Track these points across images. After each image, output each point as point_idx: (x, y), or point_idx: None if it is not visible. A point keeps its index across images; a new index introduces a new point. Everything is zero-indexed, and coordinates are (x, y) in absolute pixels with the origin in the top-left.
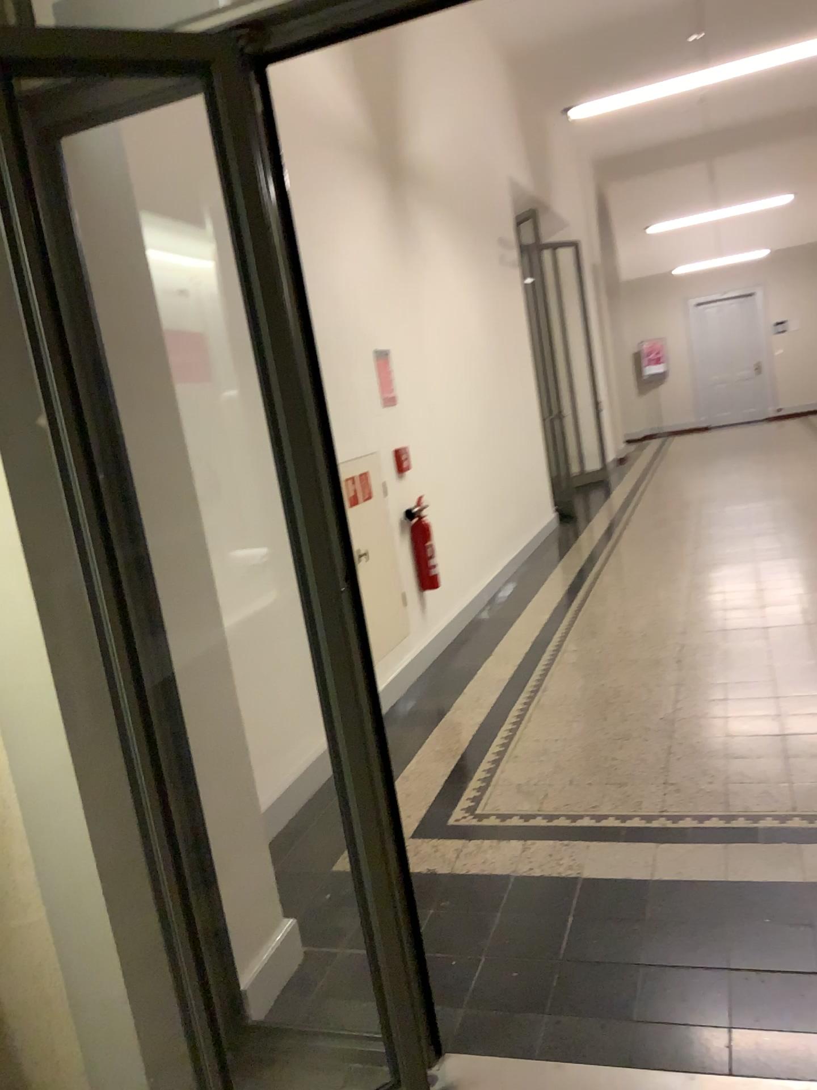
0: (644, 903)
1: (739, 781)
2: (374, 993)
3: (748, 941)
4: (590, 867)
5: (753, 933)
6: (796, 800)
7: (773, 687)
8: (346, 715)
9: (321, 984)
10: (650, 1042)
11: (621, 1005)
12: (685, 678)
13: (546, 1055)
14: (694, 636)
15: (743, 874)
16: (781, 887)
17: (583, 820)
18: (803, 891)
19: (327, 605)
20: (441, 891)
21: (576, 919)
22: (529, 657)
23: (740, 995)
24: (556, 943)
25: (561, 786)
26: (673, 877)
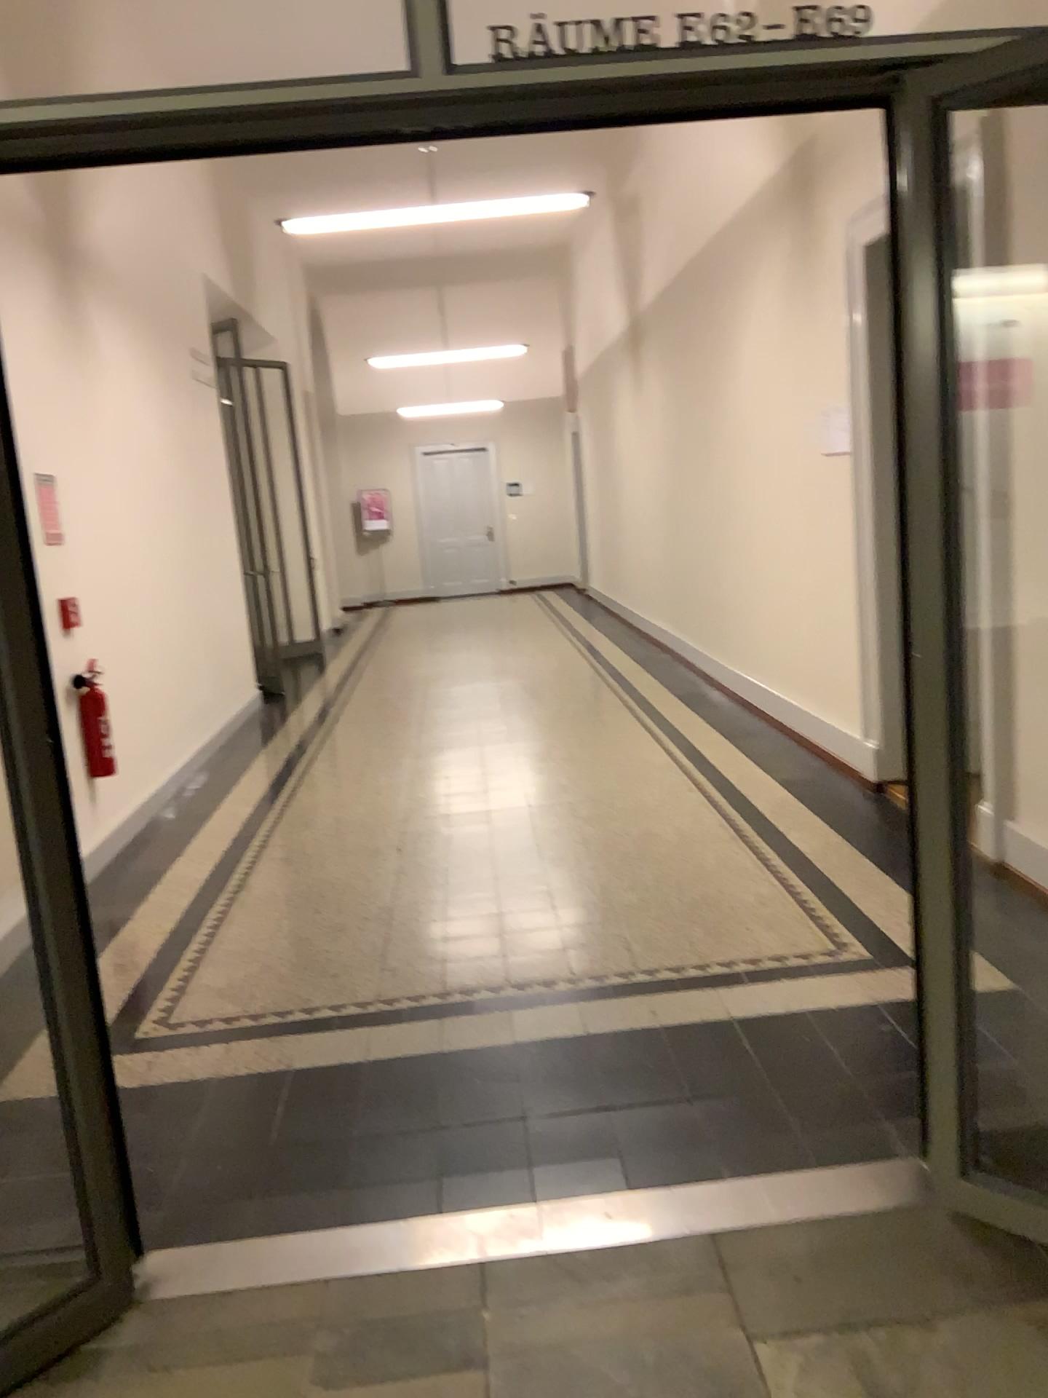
0: (358, 1082)
1: (456, 961)
2: (71, 1183)
3: (460, 1100)
4: (301, 1057)
5: (465, 1092)
6: (511, 973)
7: (494, 870)
8: (50, 873)
9: (10, 1177)
10: (364, 1198)
11: (335, 1173)
12: (404, 866)
13: (258, 1229)
14: (415, 824)
15: (457, 1043)
16: (492, 1051)
17: (293, 1015)
18: (513, 1050)
19: (33, 754)
20: (131, 1103)
21: (287, 1107)
22: (226, 854)
23: (450, 1145)
24: (266, 1131)
25: (268, 984)
26: (388, 1055)
